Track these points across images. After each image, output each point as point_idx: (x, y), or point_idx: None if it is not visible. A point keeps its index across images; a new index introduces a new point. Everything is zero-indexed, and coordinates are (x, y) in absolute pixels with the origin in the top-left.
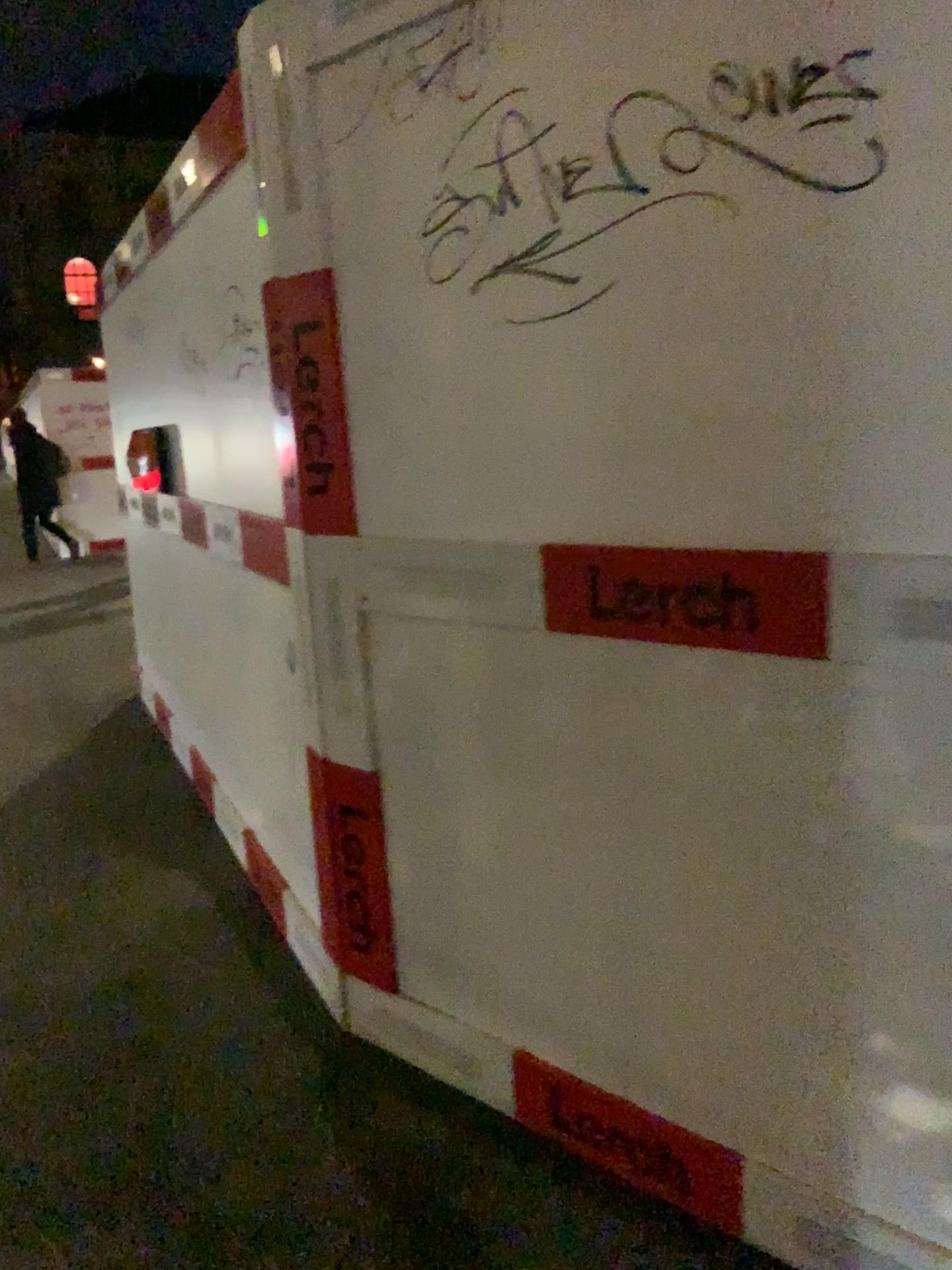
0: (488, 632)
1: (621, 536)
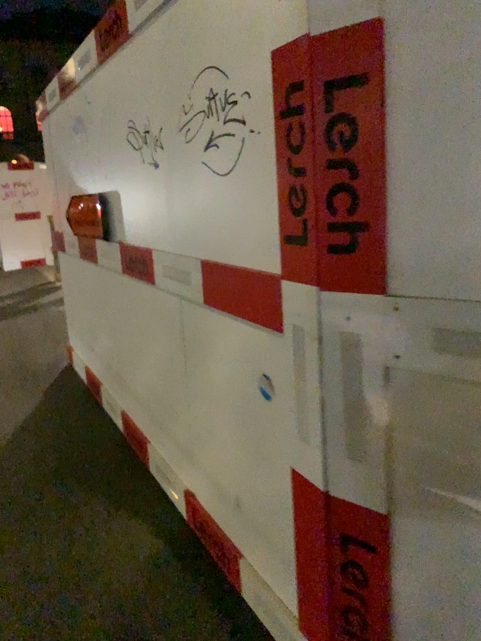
0: None
1: None
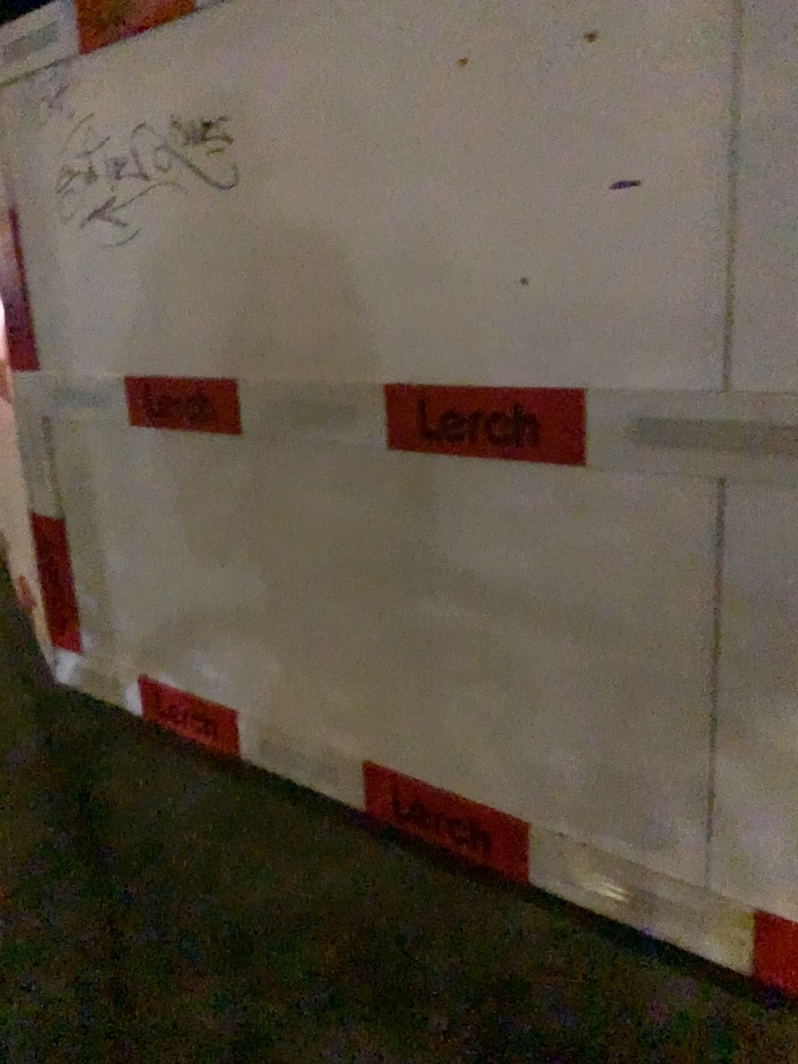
0: (110, 429)
1: (163, 371)
